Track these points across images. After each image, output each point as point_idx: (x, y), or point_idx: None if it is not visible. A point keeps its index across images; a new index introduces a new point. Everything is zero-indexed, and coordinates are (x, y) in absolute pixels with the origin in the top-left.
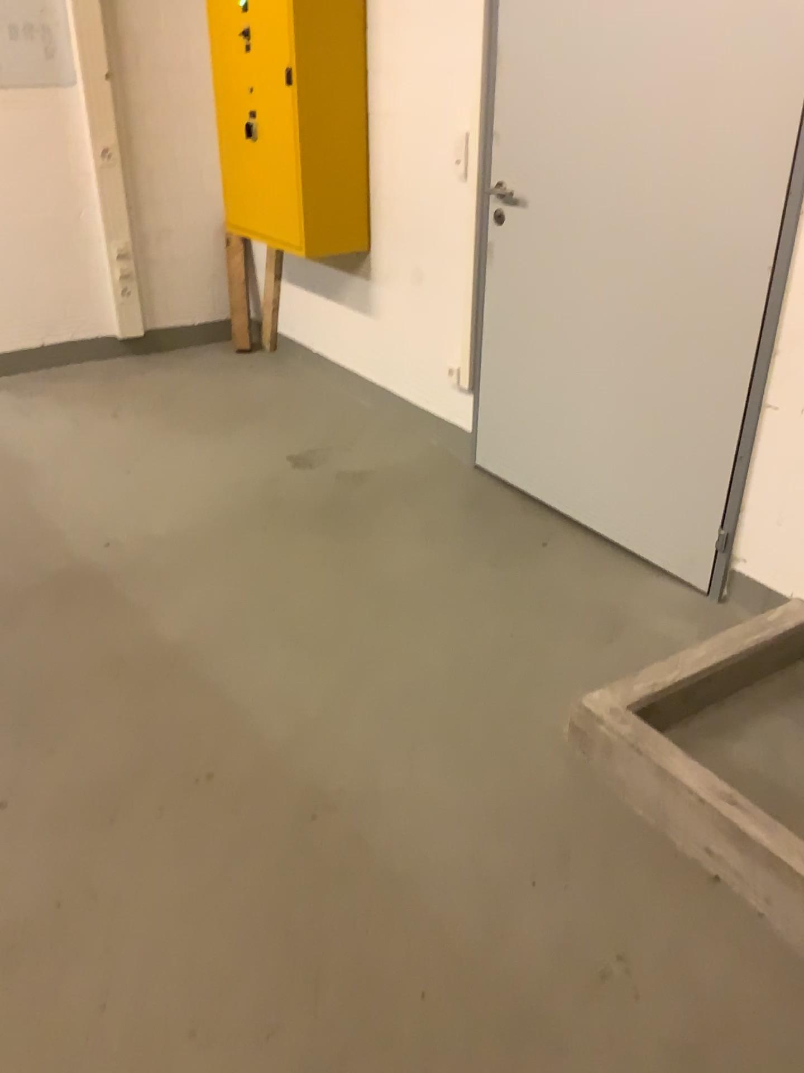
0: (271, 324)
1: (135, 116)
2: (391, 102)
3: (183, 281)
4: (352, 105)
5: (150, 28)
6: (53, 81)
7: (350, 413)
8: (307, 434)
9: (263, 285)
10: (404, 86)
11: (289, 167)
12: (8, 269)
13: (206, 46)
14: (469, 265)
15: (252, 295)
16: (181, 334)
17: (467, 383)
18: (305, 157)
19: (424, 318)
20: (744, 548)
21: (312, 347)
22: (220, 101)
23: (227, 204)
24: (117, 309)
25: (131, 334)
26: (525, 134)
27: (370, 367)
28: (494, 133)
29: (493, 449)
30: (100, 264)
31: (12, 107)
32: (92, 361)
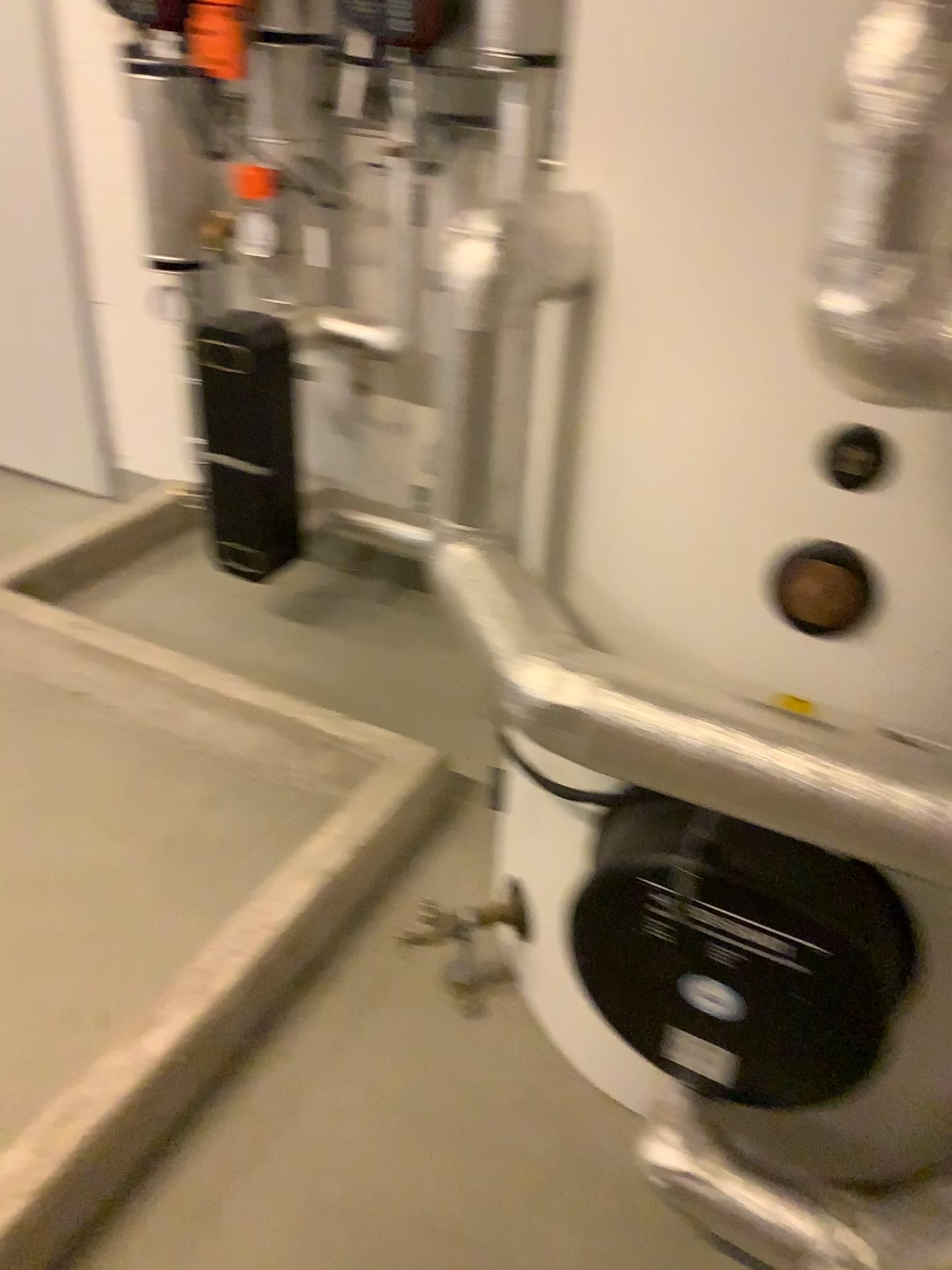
0: None
1: None
2: None
3: None
4: None
5: None
6: None
7: None
8: None
9: None
10: None
11: None
12: None
13: None
14: None
15: None
16: None
17: None
18: None
19: None
20: (124, 445)
21: None
22: None
23: None
24: None
25: None
26: None
27: None
28: None
29: None
30: None
31: None
32: None
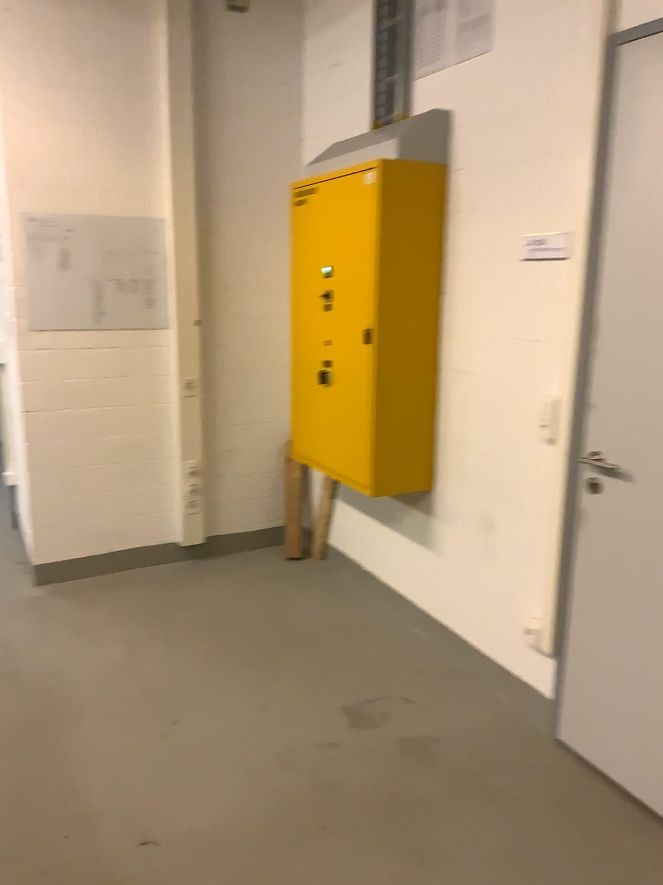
0: (324, 536)
1: (217, 352)
2: (466, 359)
3: (244, 492)
4: (425, 358)
5: (238, 282)
6: (149, 324)
7: (405, 648)
8: (363, 675)
9: (319, 502)
10: (481, 346)
11: (361, 414)
12: (88, 483)
13: (284, 296)
14: (555, 528)
15: (307, 509)
16: (237, 539)
17: (547, 648)
18: (378, 404)
19: (495, 567)
20: None
21: (363, 566)
22: (295, 344)
23: (293, 432)
24: (182, 518)
25: (191, 540)
26: (631, 409)
27: (428, 601)
28: (590, 403)
29: (582, 731)
30: (171, 479)
31: (111, 346)
32: (153, 565)
